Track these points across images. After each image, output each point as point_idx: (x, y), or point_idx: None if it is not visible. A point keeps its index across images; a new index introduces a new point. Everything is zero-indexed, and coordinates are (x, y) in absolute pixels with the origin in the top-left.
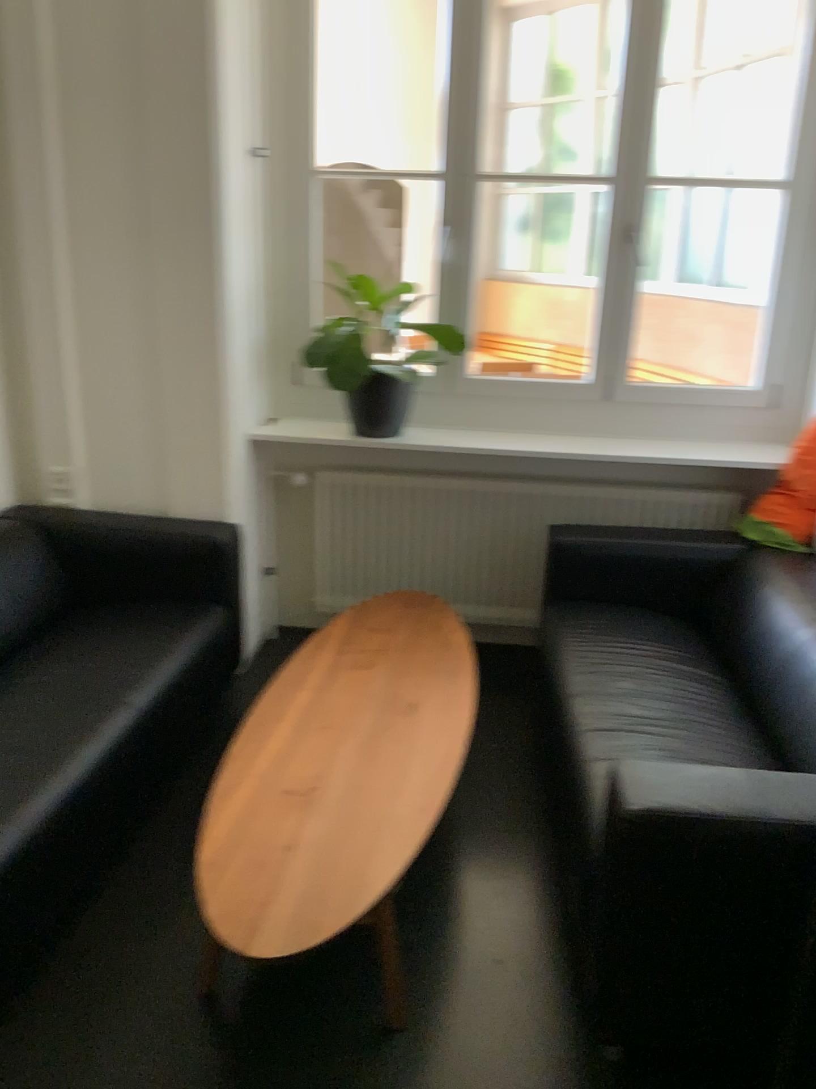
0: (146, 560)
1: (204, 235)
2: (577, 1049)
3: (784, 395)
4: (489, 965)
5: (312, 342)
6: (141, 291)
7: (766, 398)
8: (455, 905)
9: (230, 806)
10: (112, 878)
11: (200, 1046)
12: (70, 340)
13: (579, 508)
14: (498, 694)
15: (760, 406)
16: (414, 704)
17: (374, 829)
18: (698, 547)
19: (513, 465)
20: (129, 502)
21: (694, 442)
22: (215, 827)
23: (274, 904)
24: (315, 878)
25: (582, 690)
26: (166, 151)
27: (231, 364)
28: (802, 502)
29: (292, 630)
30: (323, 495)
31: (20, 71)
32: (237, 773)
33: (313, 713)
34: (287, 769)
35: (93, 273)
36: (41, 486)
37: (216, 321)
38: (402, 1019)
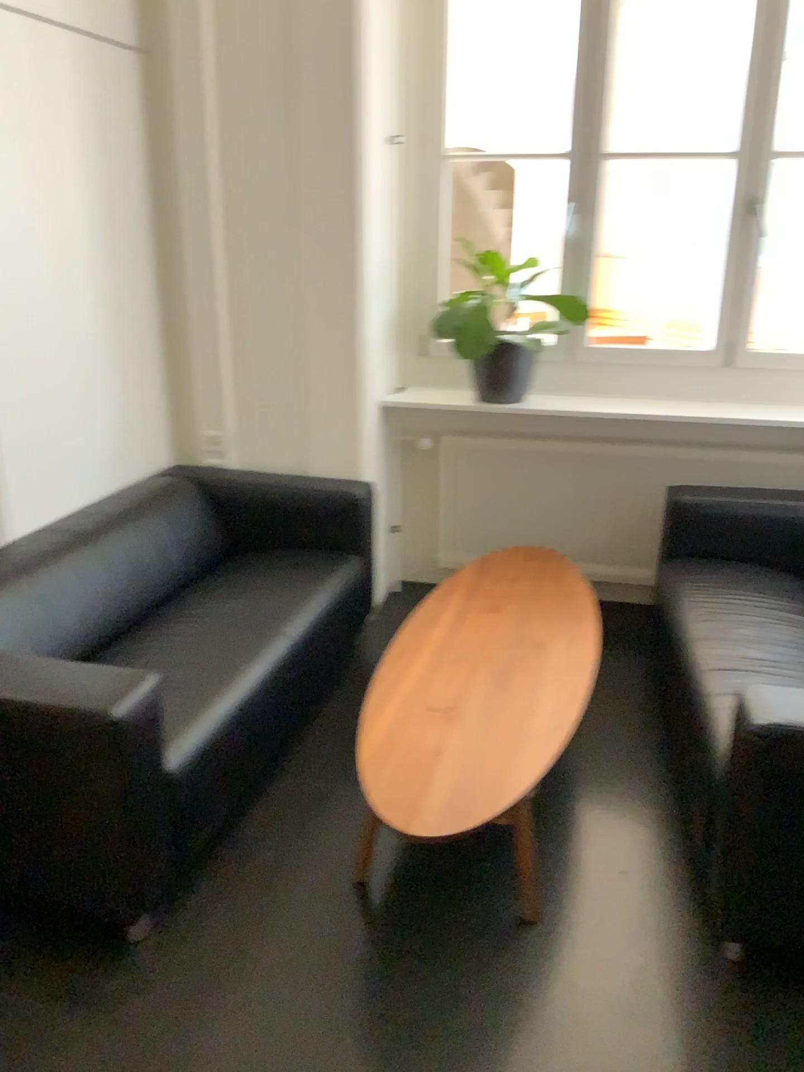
0: (291, 512)
1: (347, 216)
2: (698, 948)
3: None
4: (613, 874)
5: (440, 314)
6: (289, 270)
7: None
8: (579, 823)
9: (383, 719)
10: (272, 787)
11: (358, 924)
12: (225, 315)
13: (693, 470)
14: (612, 644)
15: None
16: (541, 642)
17: (512, 742)
18: None
19: (629, 428)
20: (273, 462)
21: None
22: (372, 735)
23: (430, 796)
24: (463, 778)
25: (700, 634)
26: (314, 140)
27: (366, 335)
28: None
29: (415, 584)
30: (447, 457)
31: (186, 73)
32: (385, 693)
33: (449, 647)
34: (431, 691)
35: (245, 254)
36: (197, 447)
37: (355, 295)
38: (535, 913)
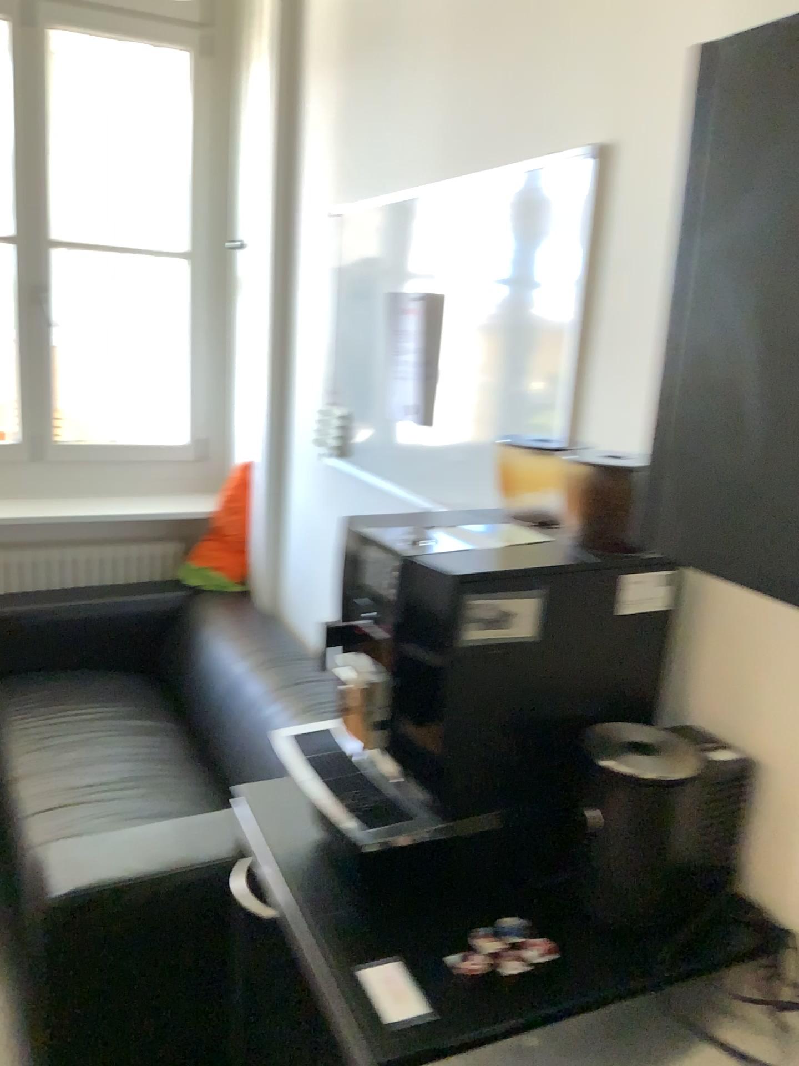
0: None
1: None
2: None
3: (207, 446)
4: None
5: None
6: None
7: (192, 450)
8: None
9: None
10: None
11: None
12: None
13: (16, 576)
14: None
15: (188, 458)
16: None
17: None
18: (140, 600)
19: None
20: None
21: (129, 496)
22: None
23: None
24: None
25: (22, 772)
26: None
27: None
28: (230, 544)
29: None
30: None
31: None
32: None
33: None
34: None
35: None
36: None
37: None
38: None
